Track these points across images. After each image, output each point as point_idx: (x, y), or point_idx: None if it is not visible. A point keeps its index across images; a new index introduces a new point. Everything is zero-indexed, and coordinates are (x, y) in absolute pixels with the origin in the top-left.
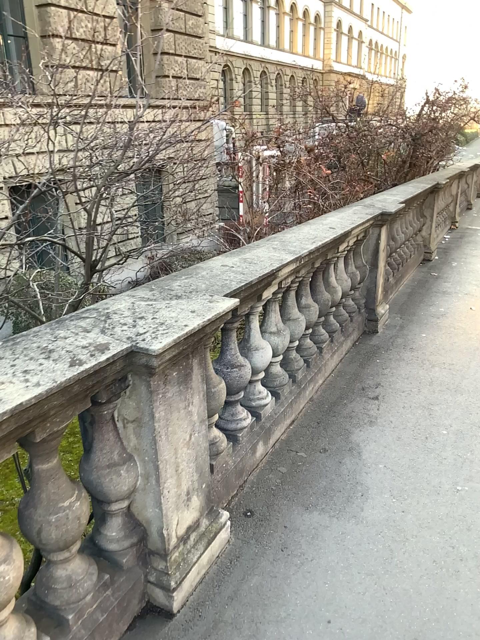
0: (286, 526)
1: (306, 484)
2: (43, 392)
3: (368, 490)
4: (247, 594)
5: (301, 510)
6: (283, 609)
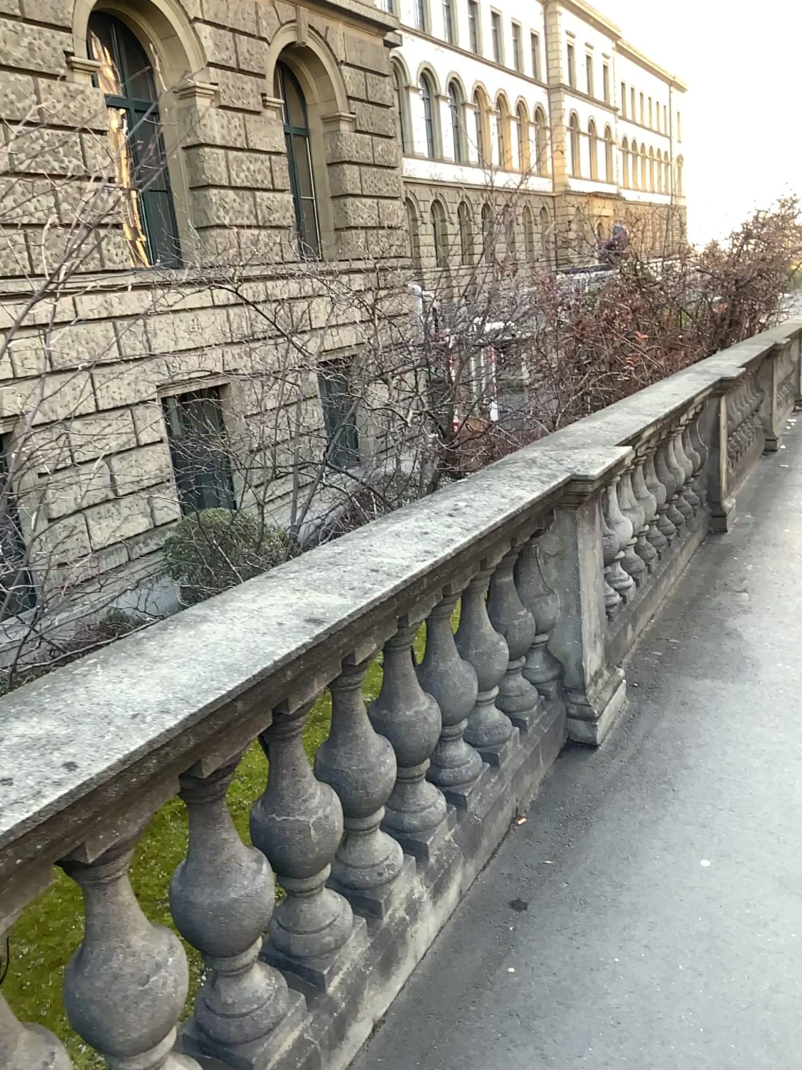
0: (681, 686)
1: (688, 658)
2: (540, 493)
3: (757, 657)
4: (661, 728)
5: (691, 674)
6: (700, 733)
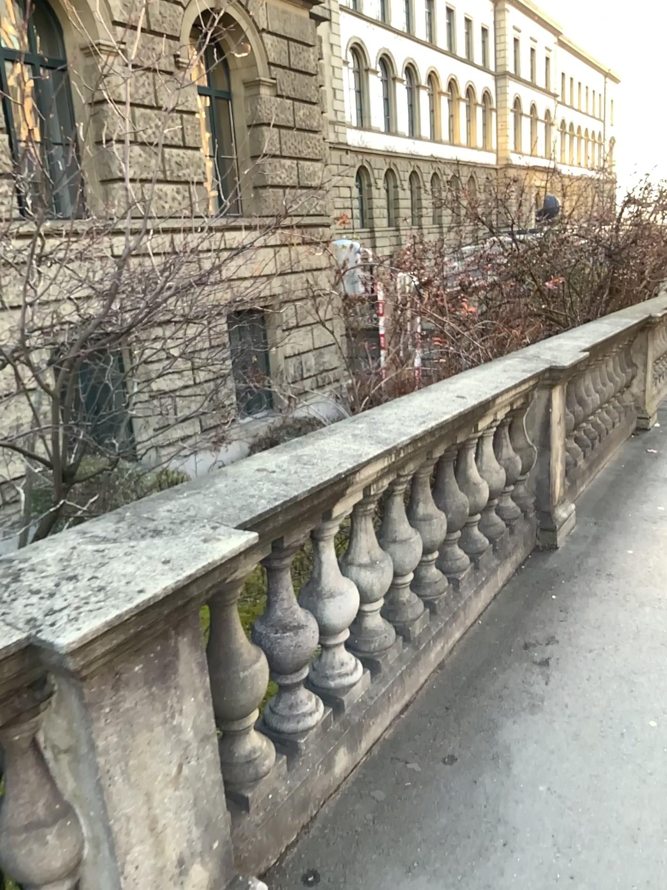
0: None
1: (411, 825)
2: None
3: (514, 838)
4: None
5: (395, 877)
6: None
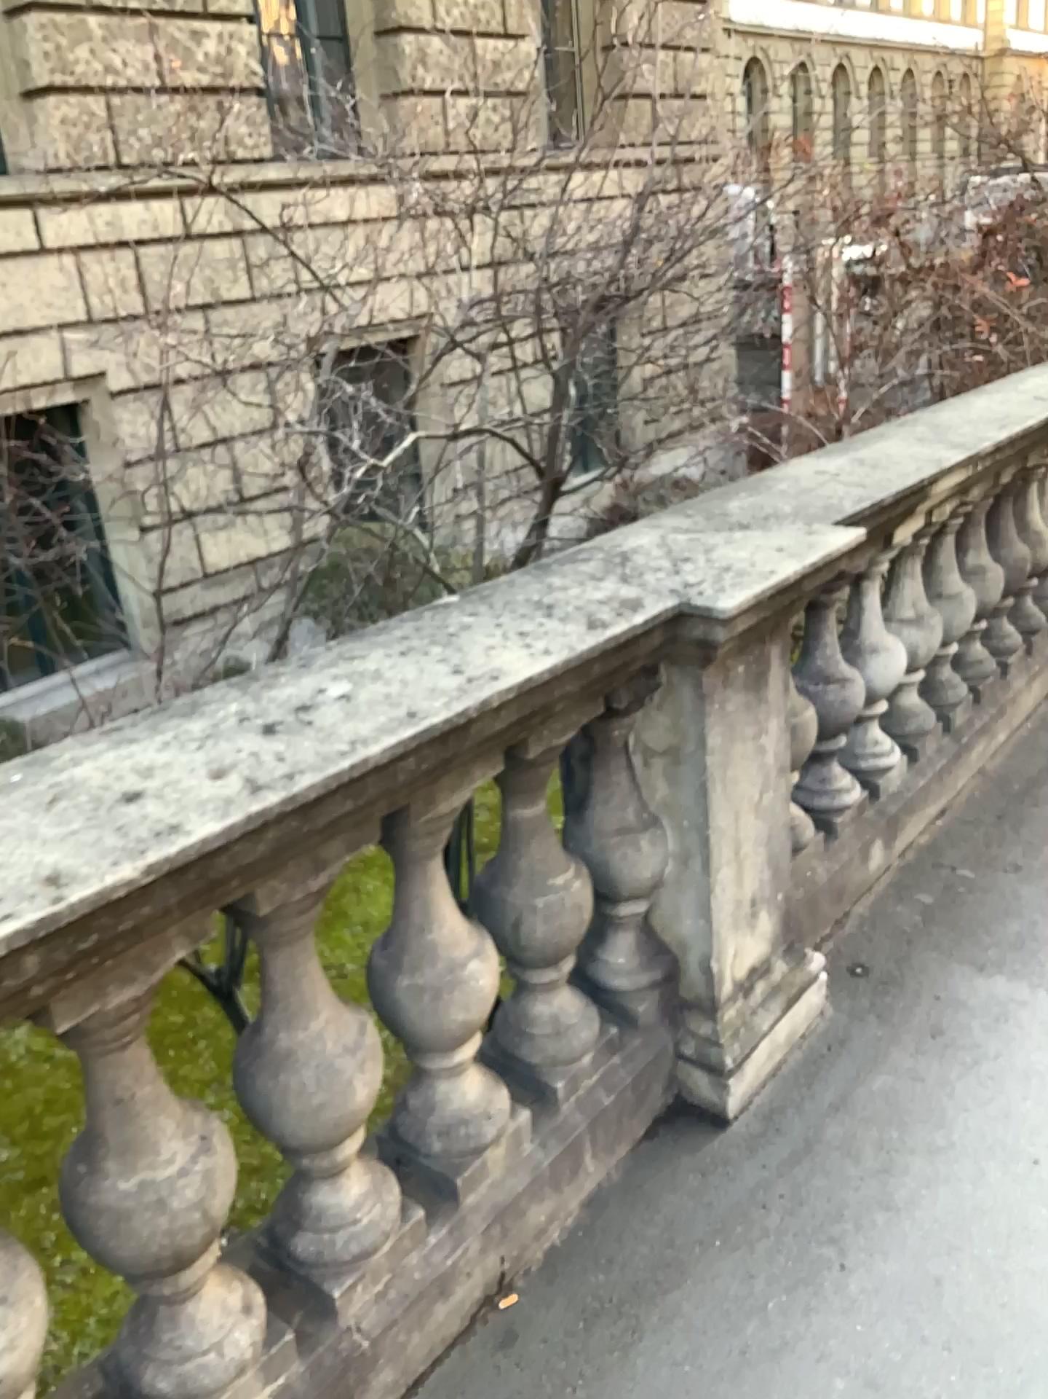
0: (935, 995)
1: (972, 925)
2: (551, 664)
3: None
4: (863, 1101)
5: (964, 969)
6: (937, 1131)
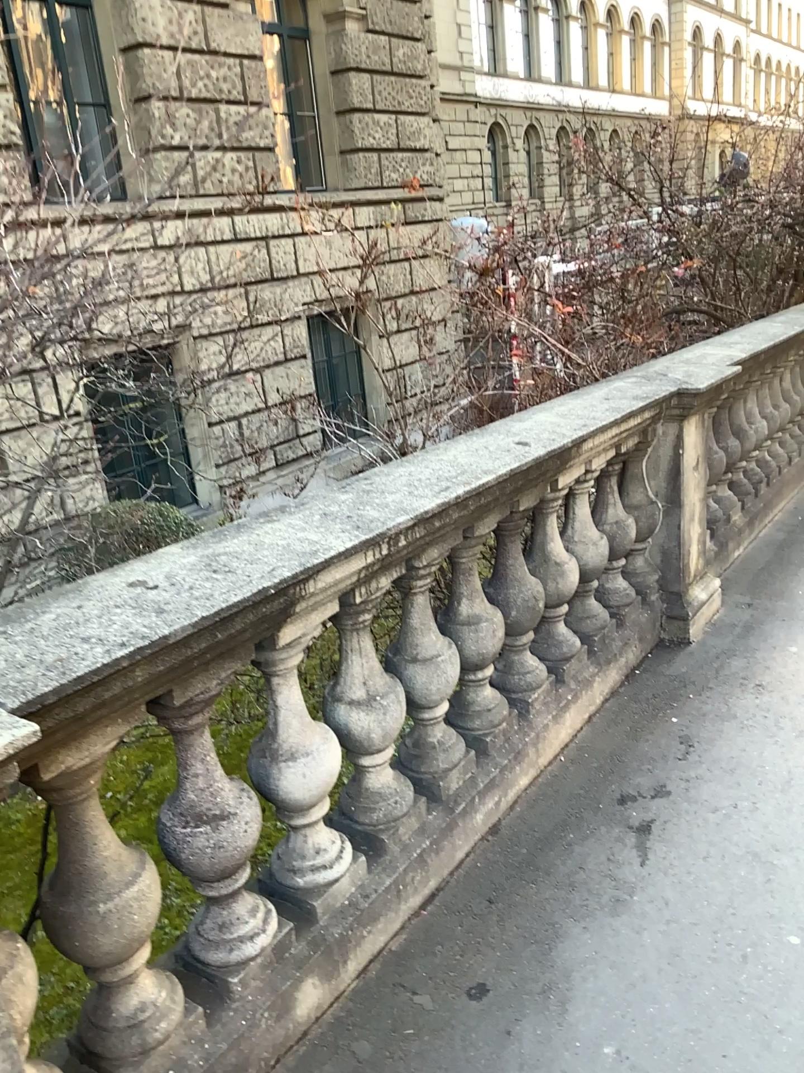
0: None
1: None
2: None
3: None
4: None
5: None
6: None
